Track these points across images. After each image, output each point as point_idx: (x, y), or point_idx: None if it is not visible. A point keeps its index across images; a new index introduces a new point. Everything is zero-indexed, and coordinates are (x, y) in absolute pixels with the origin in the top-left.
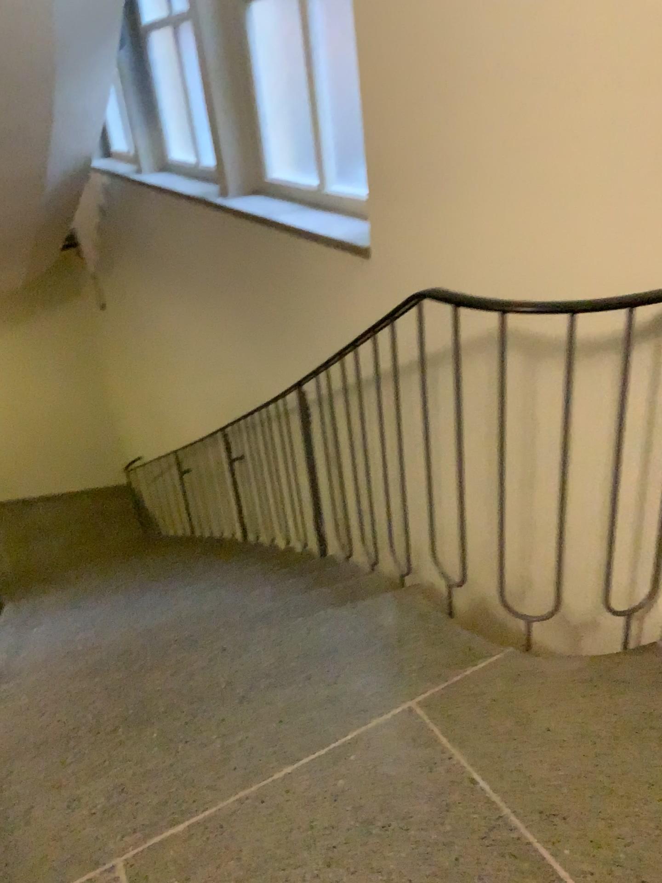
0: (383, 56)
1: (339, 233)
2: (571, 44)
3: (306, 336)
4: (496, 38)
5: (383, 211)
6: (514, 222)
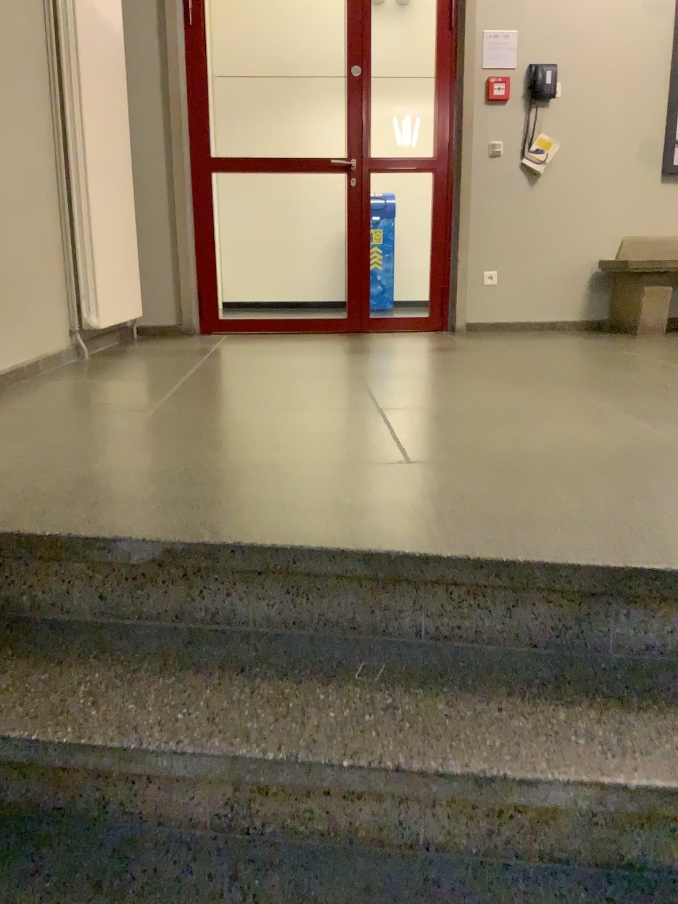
0: None
1: None
2: None
3: None
4: None
5: None
6: None
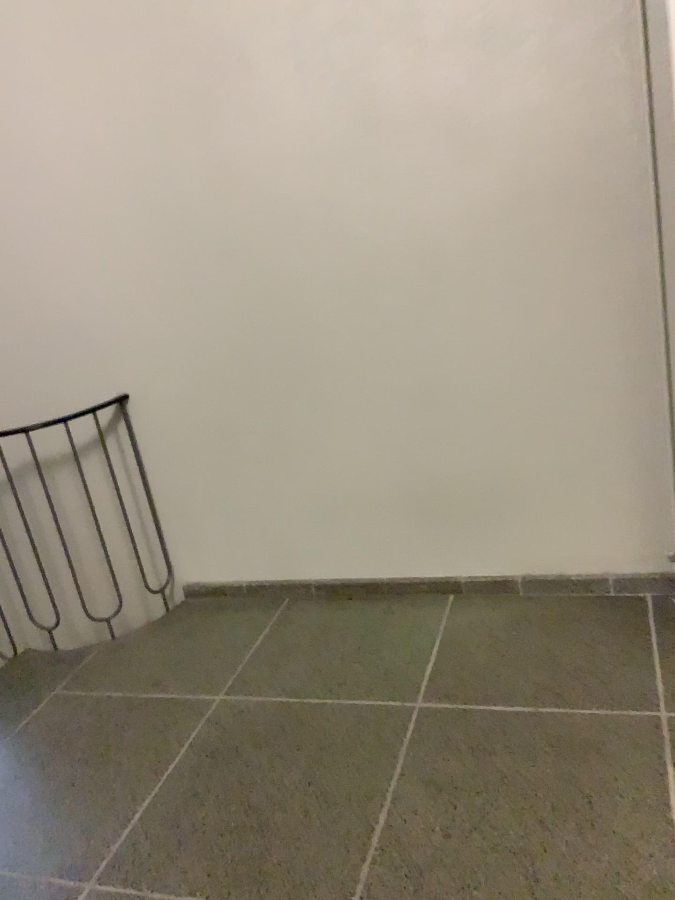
0: None
1: None
2: (18, 295)
3: None
4: None
5: None
6: (14, 395)
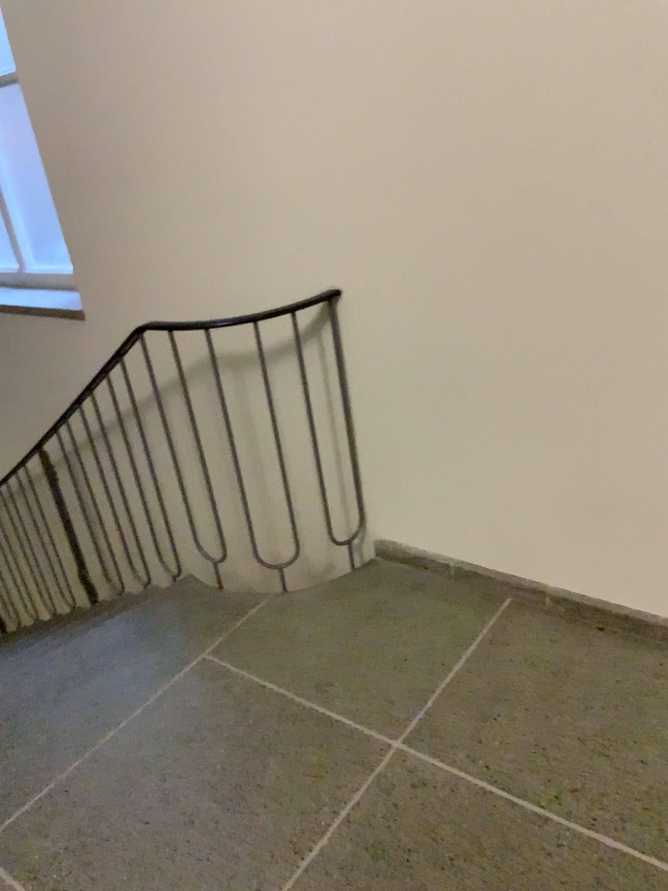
0: (67, 152)
1: (51, 306)
2: (214, 137)
3: (36, 407)
4: (158, 134)
5: (91, 278)
6: (202, 270)
